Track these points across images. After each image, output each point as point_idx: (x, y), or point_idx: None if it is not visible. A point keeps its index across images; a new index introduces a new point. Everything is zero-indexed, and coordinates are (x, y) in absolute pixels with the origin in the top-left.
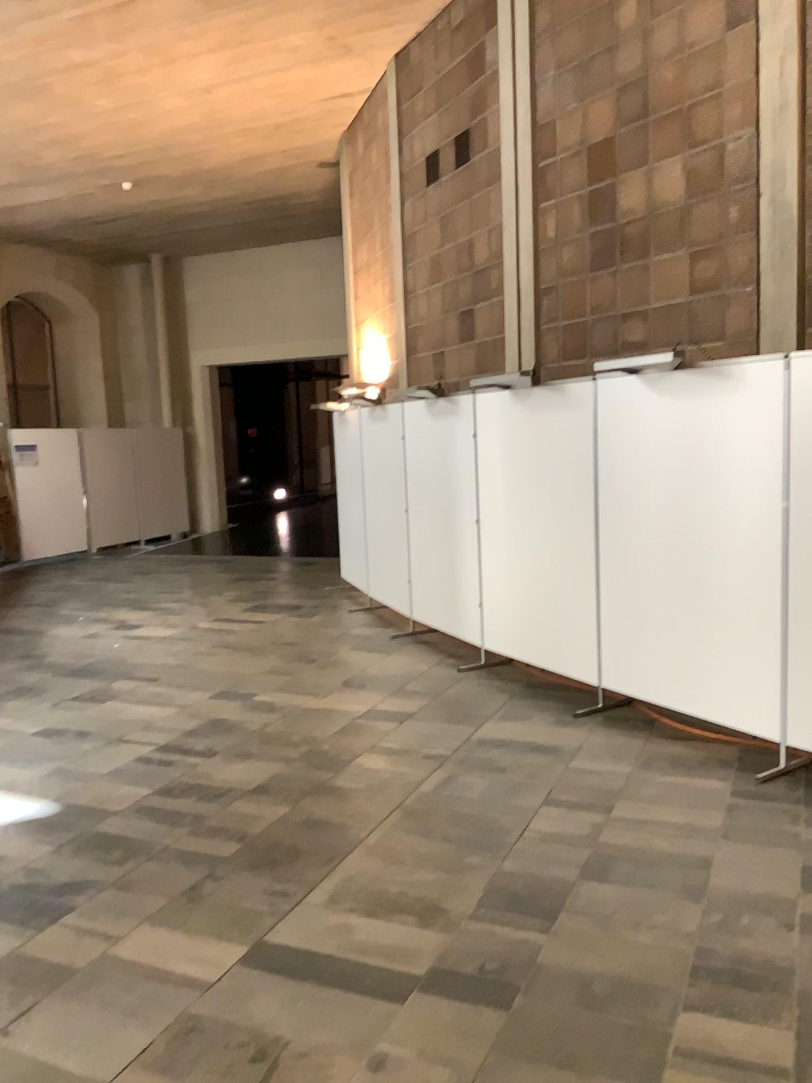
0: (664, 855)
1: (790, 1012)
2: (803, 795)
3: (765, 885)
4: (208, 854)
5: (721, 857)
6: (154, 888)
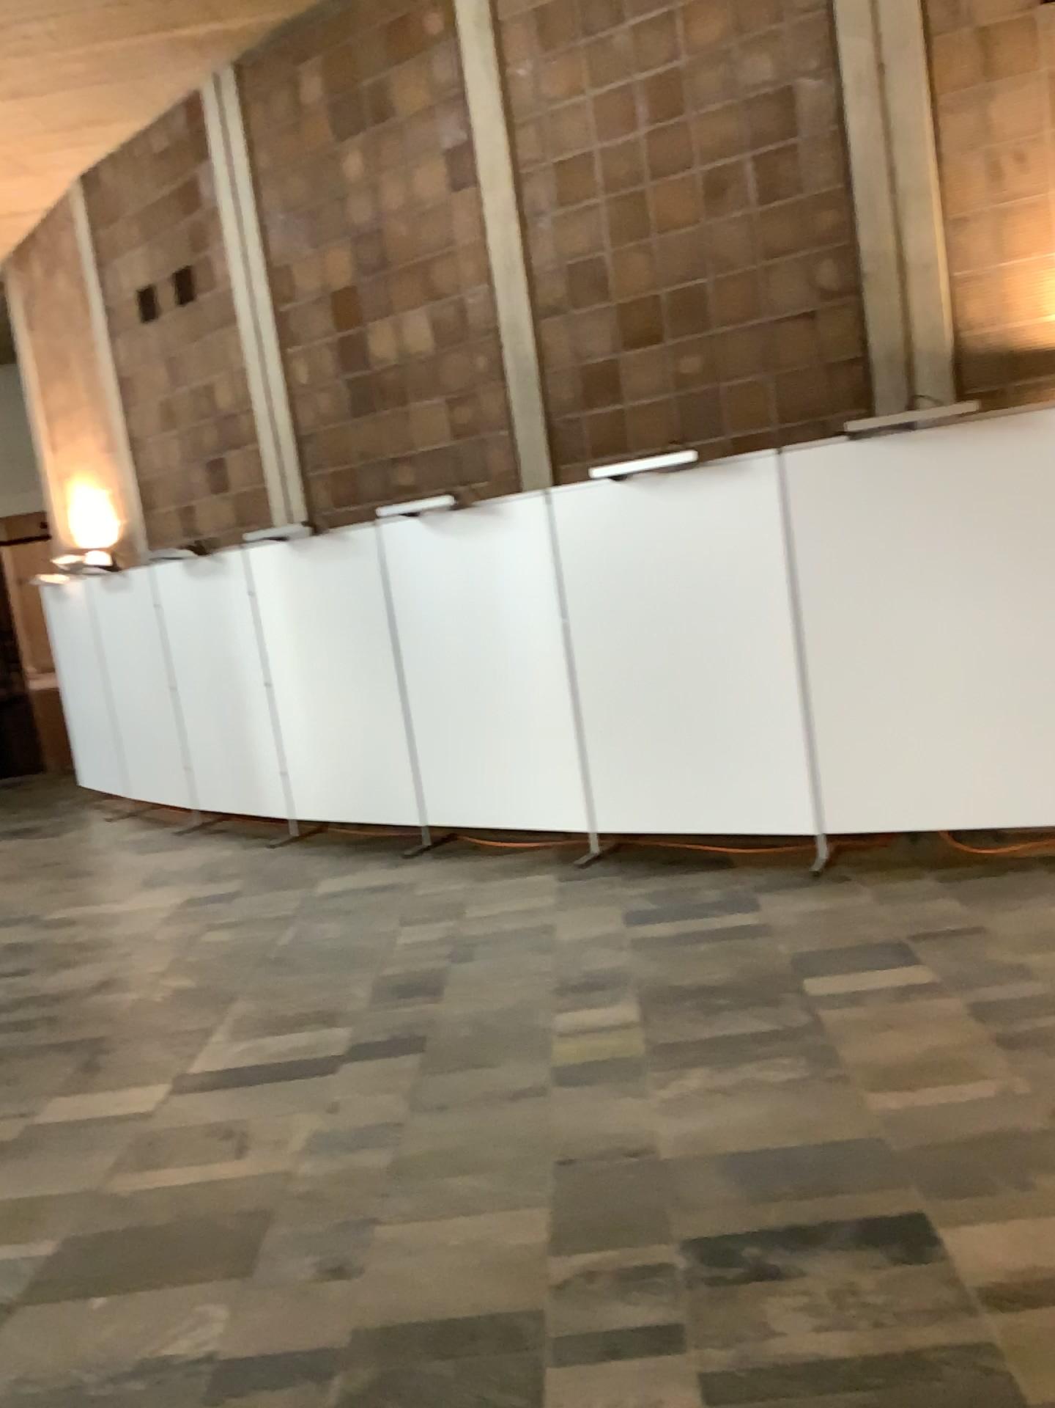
0: (517, 933)
1: (631, 994)
2: (618, 869)
3: (600, 931)
4: (88, 1037)
5: (562, 923)
6: (48, 1072)
